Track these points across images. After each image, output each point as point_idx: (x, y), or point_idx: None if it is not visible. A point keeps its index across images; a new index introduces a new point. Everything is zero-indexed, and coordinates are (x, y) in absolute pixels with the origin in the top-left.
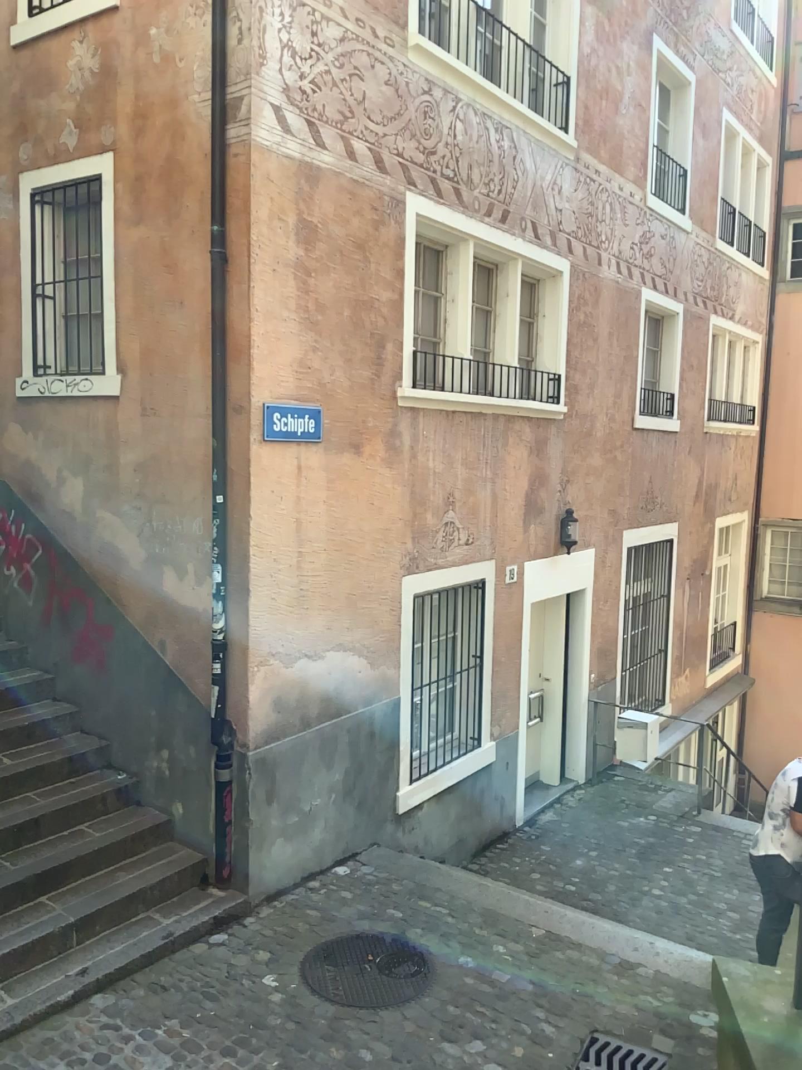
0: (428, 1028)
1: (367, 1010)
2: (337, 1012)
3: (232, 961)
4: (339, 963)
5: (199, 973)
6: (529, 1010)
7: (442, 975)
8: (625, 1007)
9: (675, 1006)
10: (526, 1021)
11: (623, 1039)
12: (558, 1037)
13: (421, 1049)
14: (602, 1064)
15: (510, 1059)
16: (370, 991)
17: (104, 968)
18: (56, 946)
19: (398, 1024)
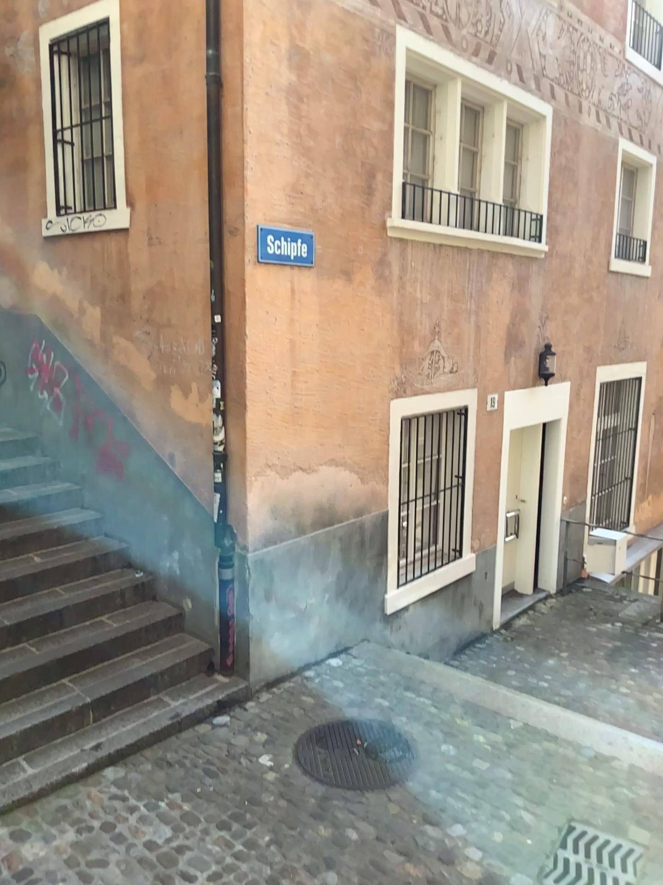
0: (411, 811)
1: (354, 792)
2: (326, 792)
3: (233, 741)
4: (329, 746)
5: (202, 750)
6: (508, 798)
7: (426, 761)
8: (601, 799)
9: (650, 800)
10: (505, 808)
11: (601, 831)
12: (537, 826)
13: (404, 831)
14: (581, 854)
15: (489, 846)
16: (357, 773)
17: (117, 743)
18: (77, 722)
19: (383, 807)
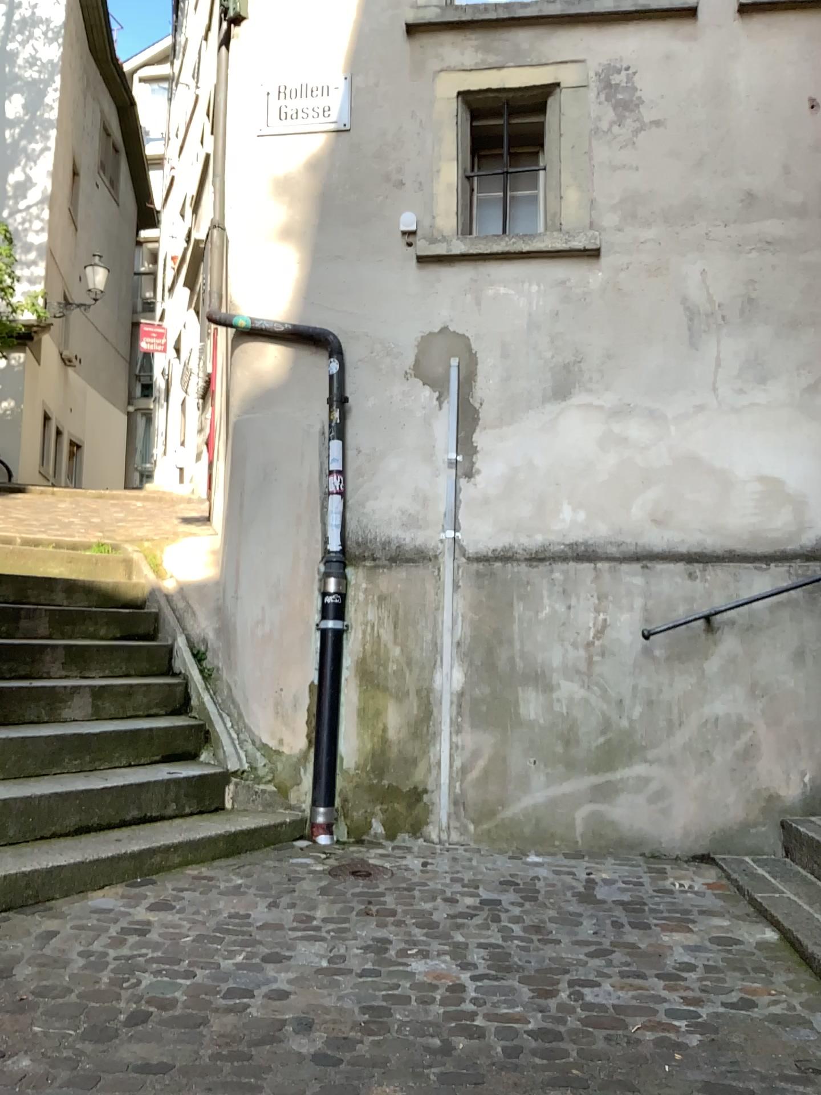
0: None
1: None
2: None
3: None
4: None
5: None
6: None
7: None
8: None
9: None
10: None
11: None
12: None
13: None
14: None
15: None
16: None
17: None
18: None
19: None
